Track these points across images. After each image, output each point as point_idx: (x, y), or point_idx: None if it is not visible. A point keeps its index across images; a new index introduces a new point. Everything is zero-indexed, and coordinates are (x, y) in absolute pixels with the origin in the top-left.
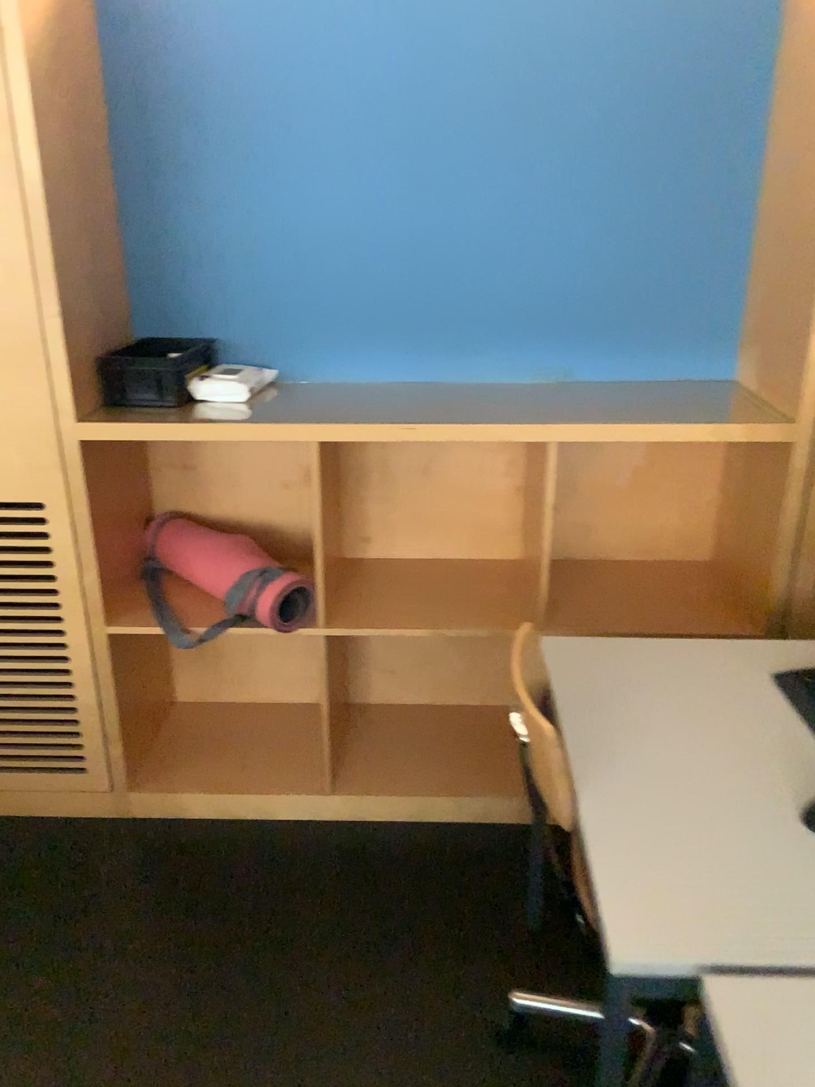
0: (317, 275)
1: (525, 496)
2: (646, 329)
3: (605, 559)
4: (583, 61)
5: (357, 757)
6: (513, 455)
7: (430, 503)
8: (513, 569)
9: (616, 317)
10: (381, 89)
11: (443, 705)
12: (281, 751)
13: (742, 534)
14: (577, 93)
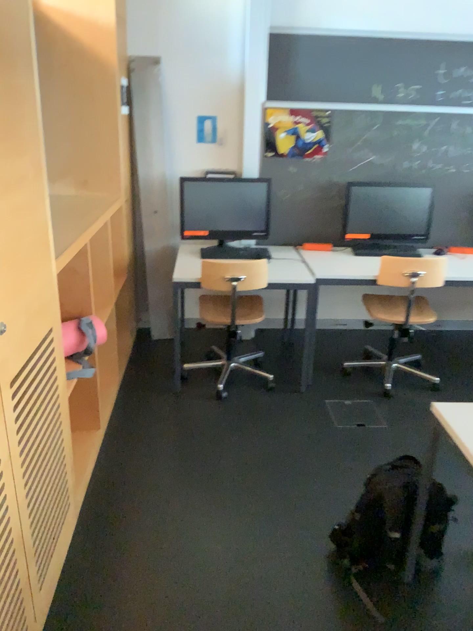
0: None
1: None
2: None
3: None
4: None
5: None
6: None
7: None
8: None
9: None
10: None
11: None
12: None
13: None
14: None
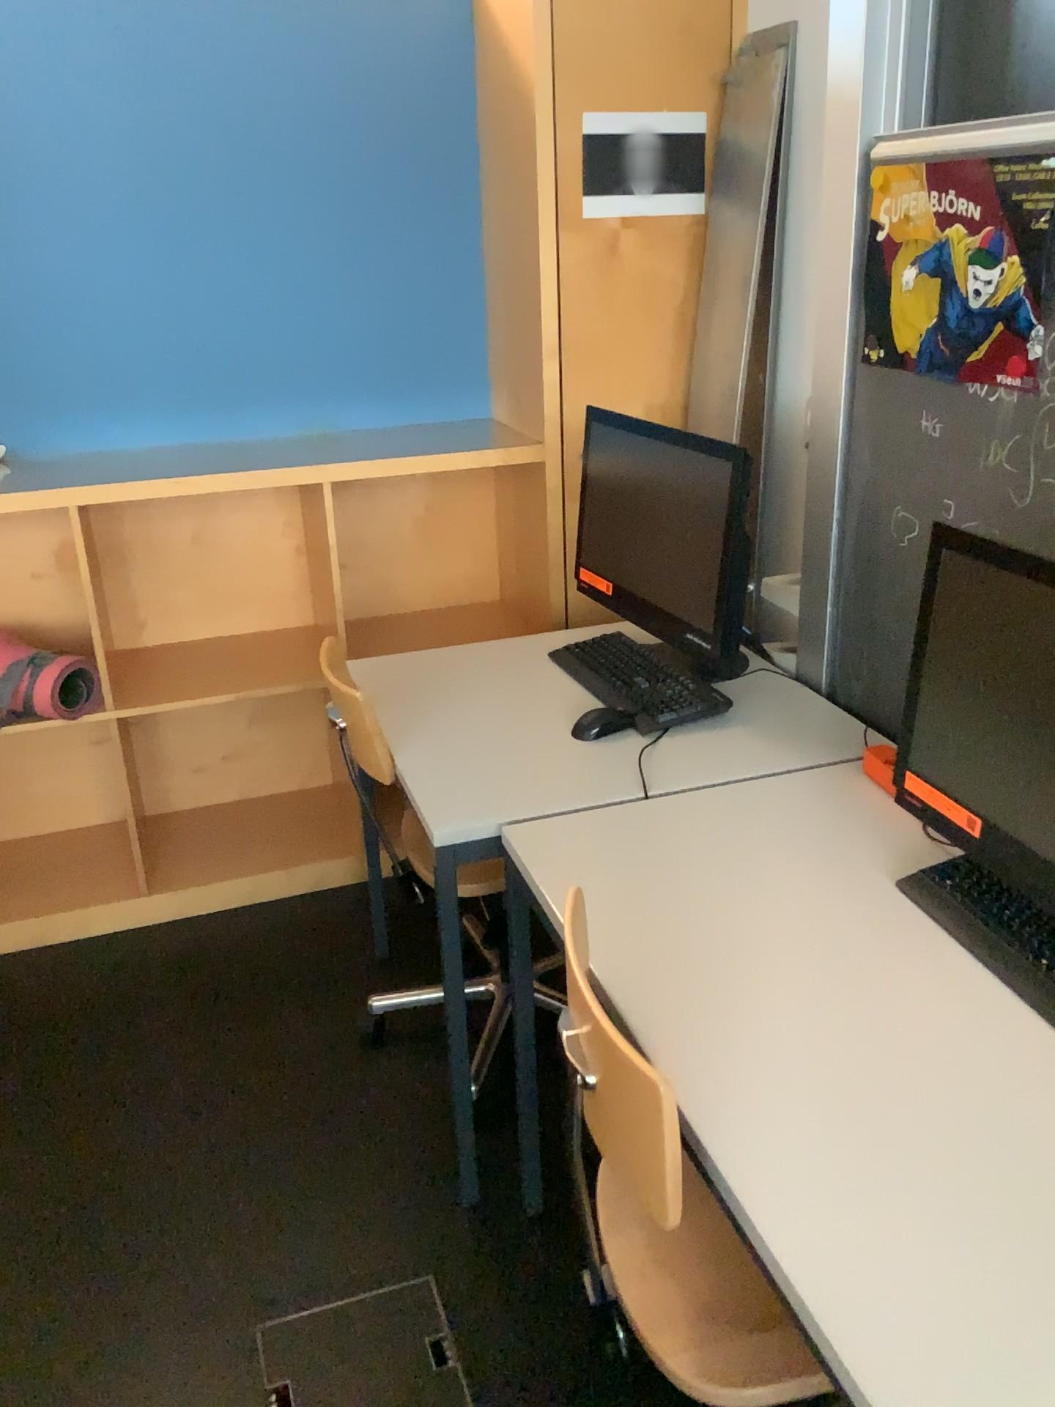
0: (42, 337)
1: (307, 558)
2: (402, 372)
3: (399, 612)
4: (296, 106)
5: (168, 863)
6: (287, 515)
7: (206, 577)
8: (306, 633)
9: (371, 361)
10: (88, 135)
11: (253, 798)
12: (79, 873)
13: (523, 562)
14: (296, 138)
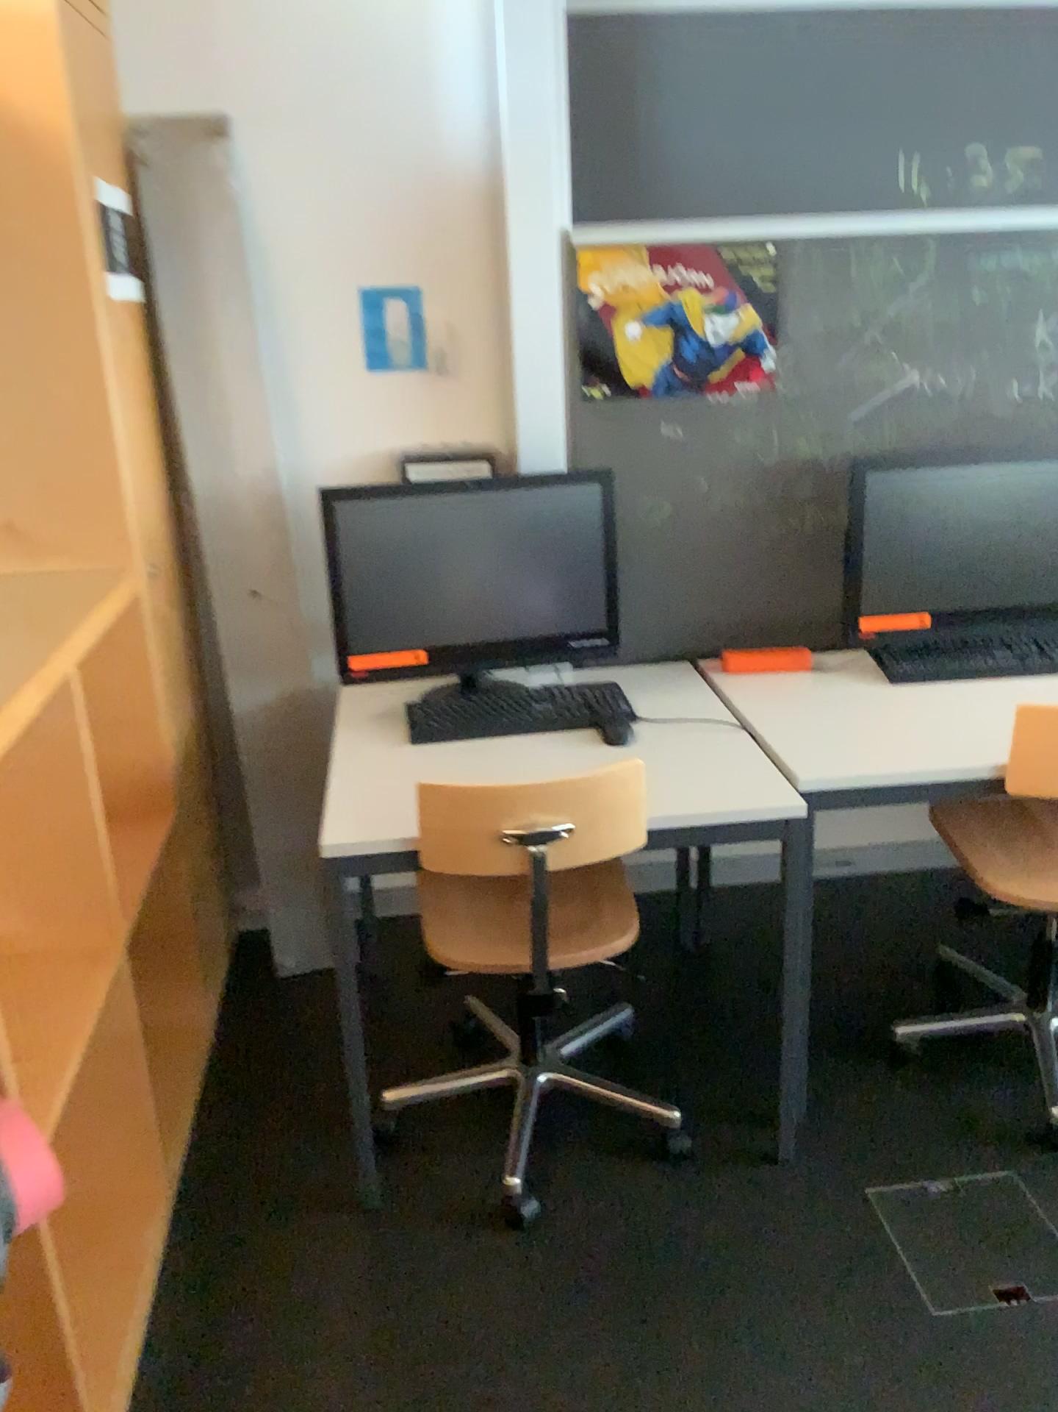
0: None
1: None
2: None
3: None
4: None
5: None
6: None
7: None
8: None
9: None
10: None
11: None
12: None
13: None
14: None
